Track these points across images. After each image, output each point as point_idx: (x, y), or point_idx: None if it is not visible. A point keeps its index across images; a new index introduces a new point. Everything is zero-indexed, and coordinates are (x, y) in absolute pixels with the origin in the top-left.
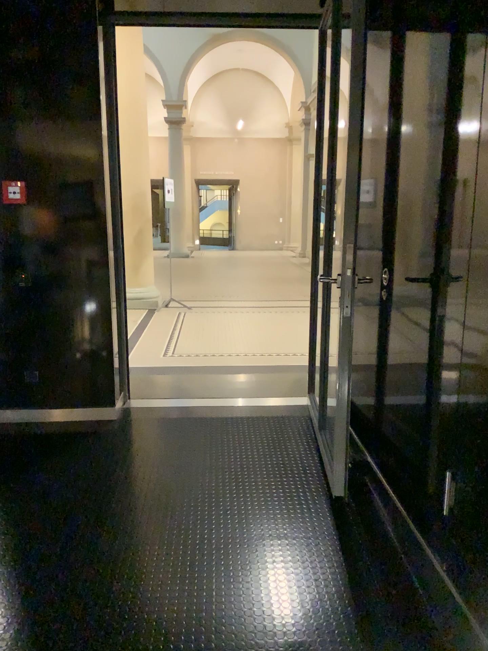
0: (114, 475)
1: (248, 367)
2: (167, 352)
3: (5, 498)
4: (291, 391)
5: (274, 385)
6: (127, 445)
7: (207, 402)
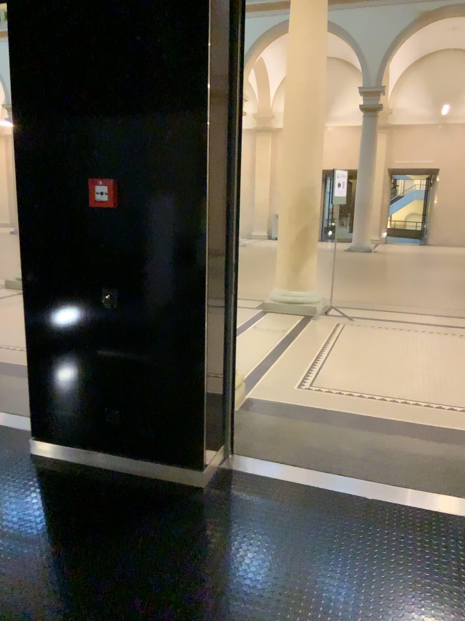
0: (163, 596)
1: (404, 424)
2: (304, 383)
3: (13, 605)
4: (460, 482)
5: (435, 465)
6: (201, 539)
7: (332, 479)
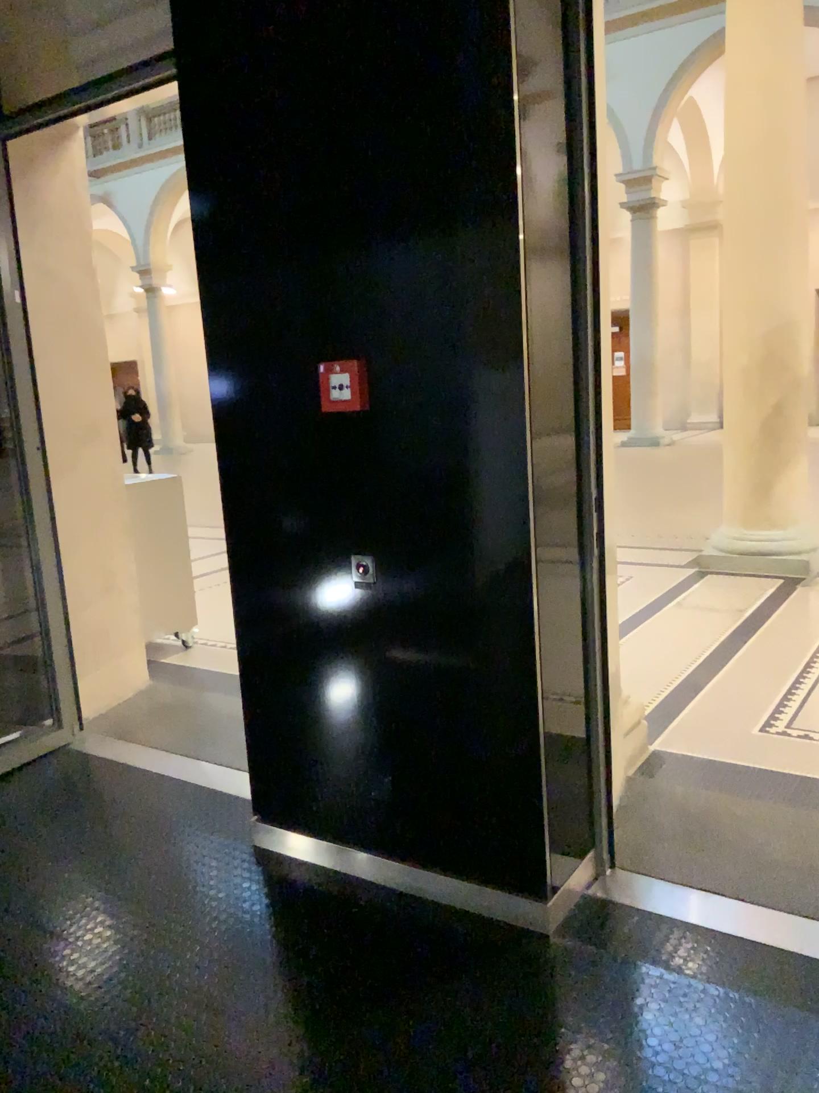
0: None
1: None
2: (775, 721)
3: None
4: None
5: None
6: (539, 1047)
7: None
